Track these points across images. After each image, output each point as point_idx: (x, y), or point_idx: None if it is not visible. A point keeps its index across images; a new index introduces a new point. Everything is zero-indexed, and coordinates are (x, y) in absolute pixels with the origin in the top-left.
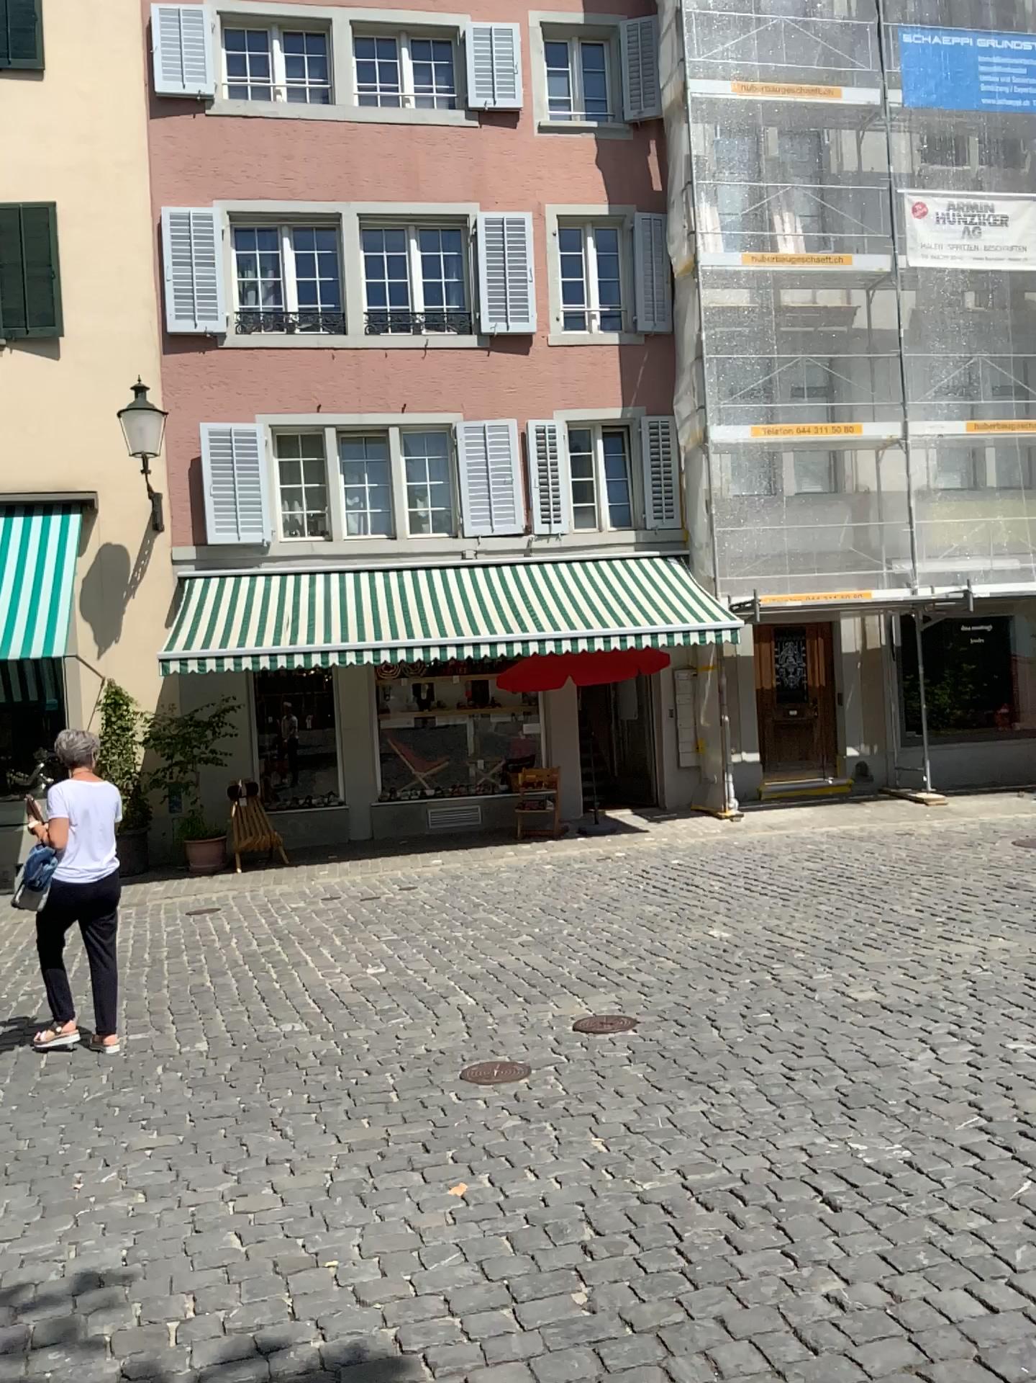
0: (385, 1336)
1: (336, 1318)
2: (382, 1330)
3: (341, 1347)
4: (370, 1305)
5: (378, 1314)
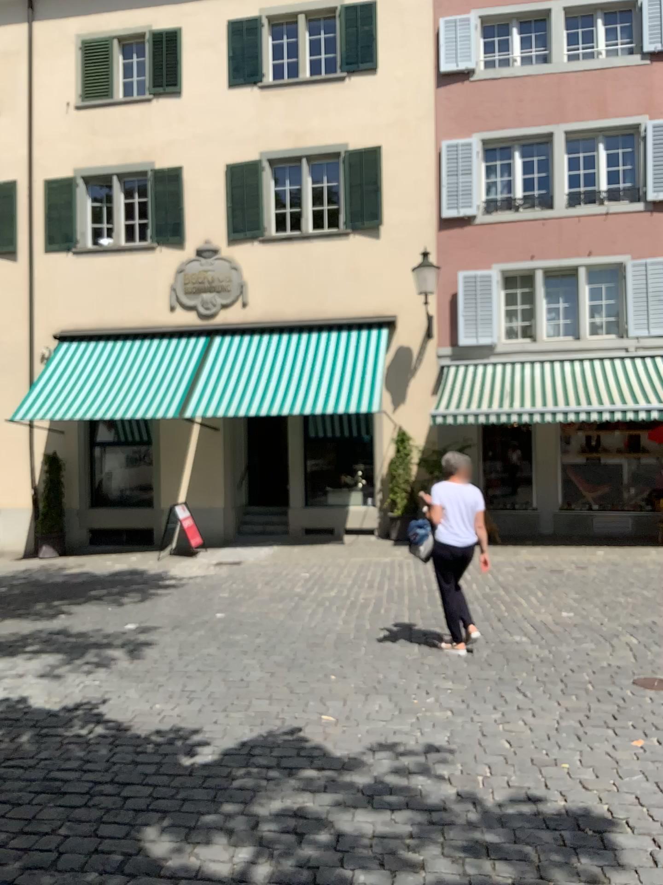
0: (603, 808)
1: (572, 793)
2: (600, 804)
3: (576, 808)
4: (591, 791)
5: (597, 797)
